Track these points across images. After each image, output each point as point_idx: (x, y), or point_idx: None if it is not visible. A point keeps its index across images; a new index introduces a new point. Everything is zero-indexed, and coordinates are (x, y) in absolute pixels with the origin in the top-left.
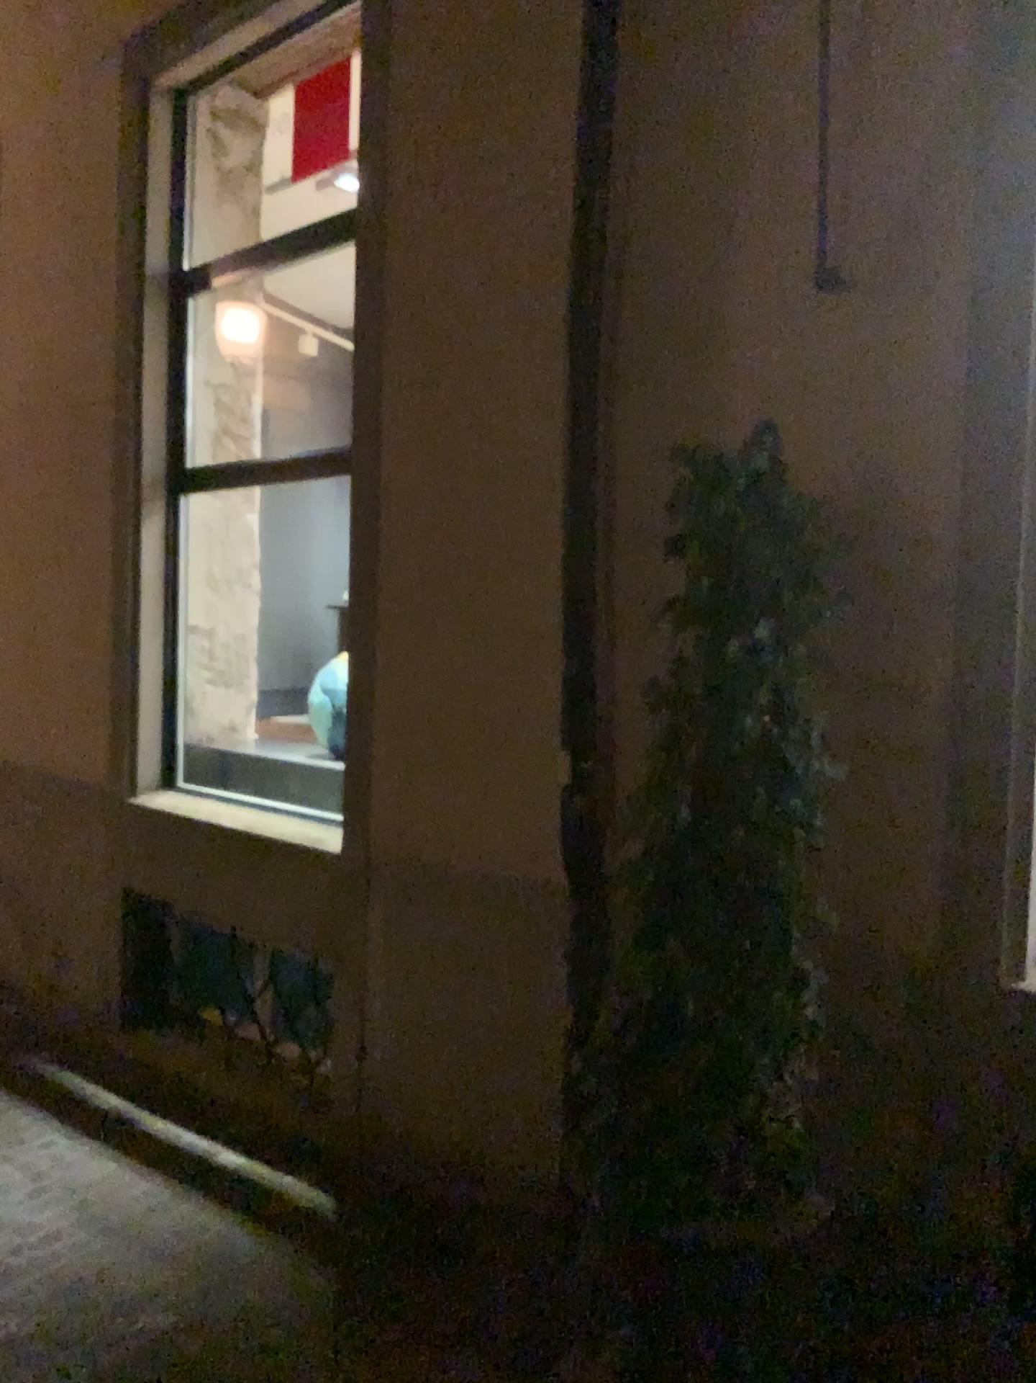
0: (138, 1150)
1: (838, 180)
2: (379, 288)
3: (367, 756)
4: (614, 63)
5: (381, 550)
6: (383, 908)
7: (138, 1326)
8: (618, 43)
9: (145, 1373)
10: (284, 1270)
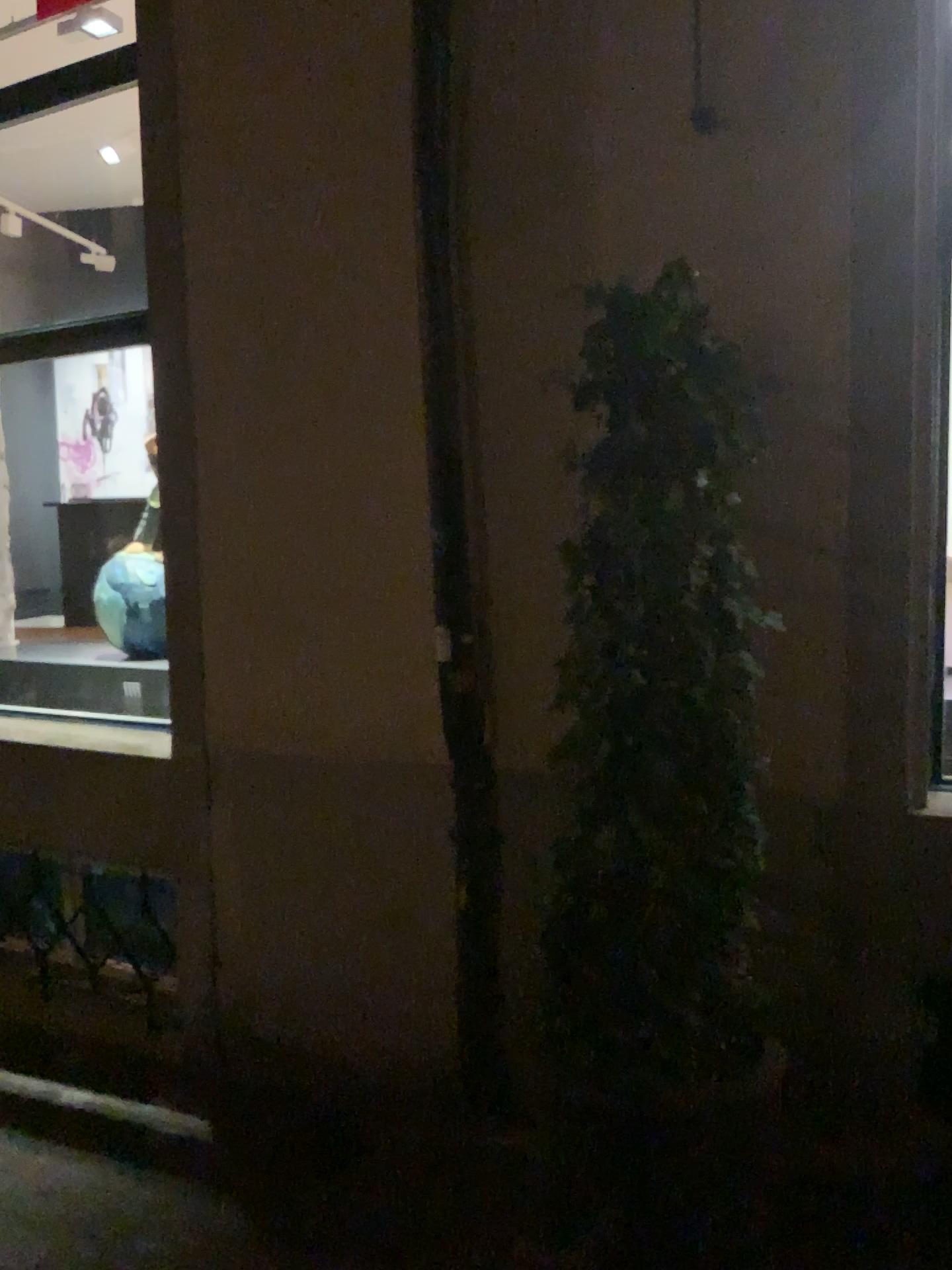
0: None
1: (710, 13)
2: (172, 131)
3: (198, 651)
4: None
5: (198, 425)
6: (230, 811)
7: None
8: None
9: None
10: (182, 1215)
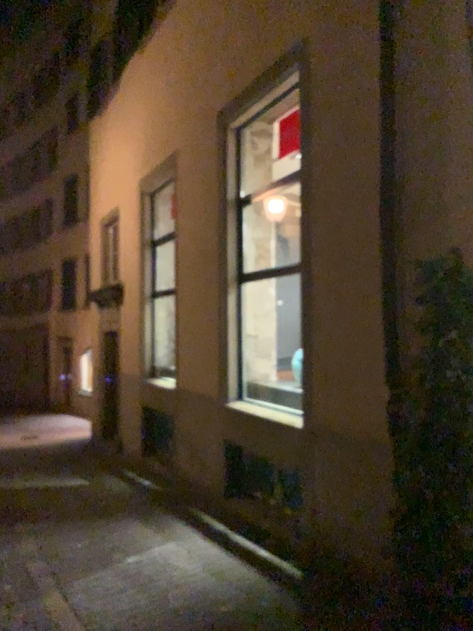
0: (228, 545)
1: None
2: (308, 200)
3: (310, 387)
4: (393, 104)
5: (313, 303)
6: (319, 450)
7: (221, 608)
8: (395, 95)
9: (222, 624)
10: (278, 595)
